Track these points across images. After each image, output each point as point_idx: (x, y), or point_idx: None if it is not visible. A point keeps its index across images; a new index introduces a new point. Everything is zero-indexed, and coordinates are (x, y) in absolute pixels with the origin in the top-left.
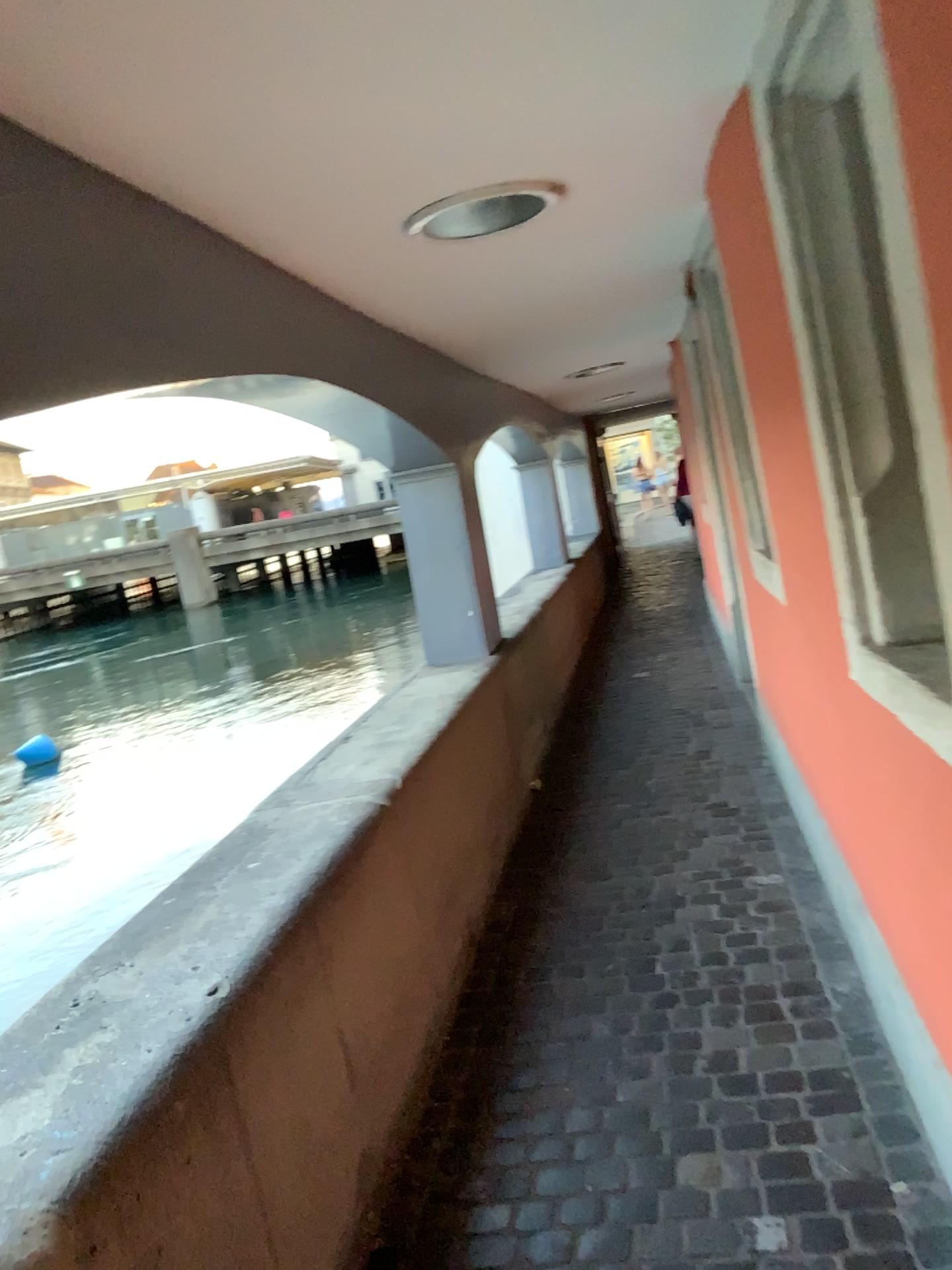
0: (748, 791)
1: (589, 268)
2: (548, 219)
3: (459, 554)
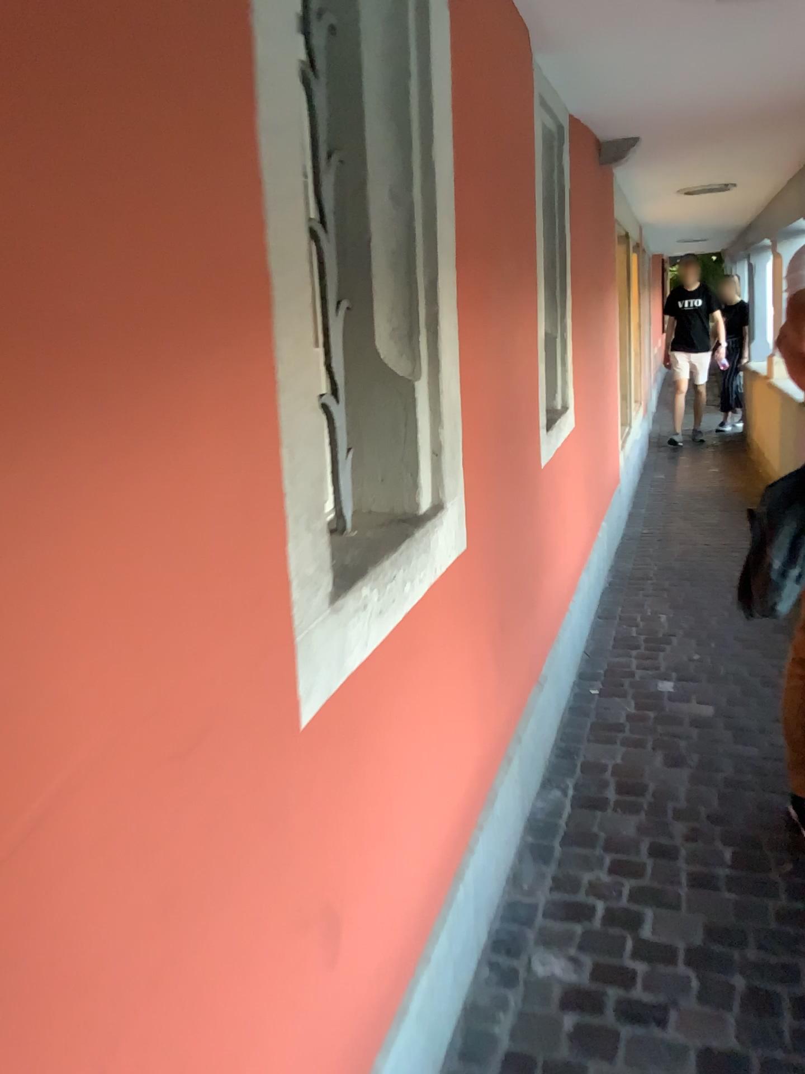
0: None
1: None
2: None
3: None
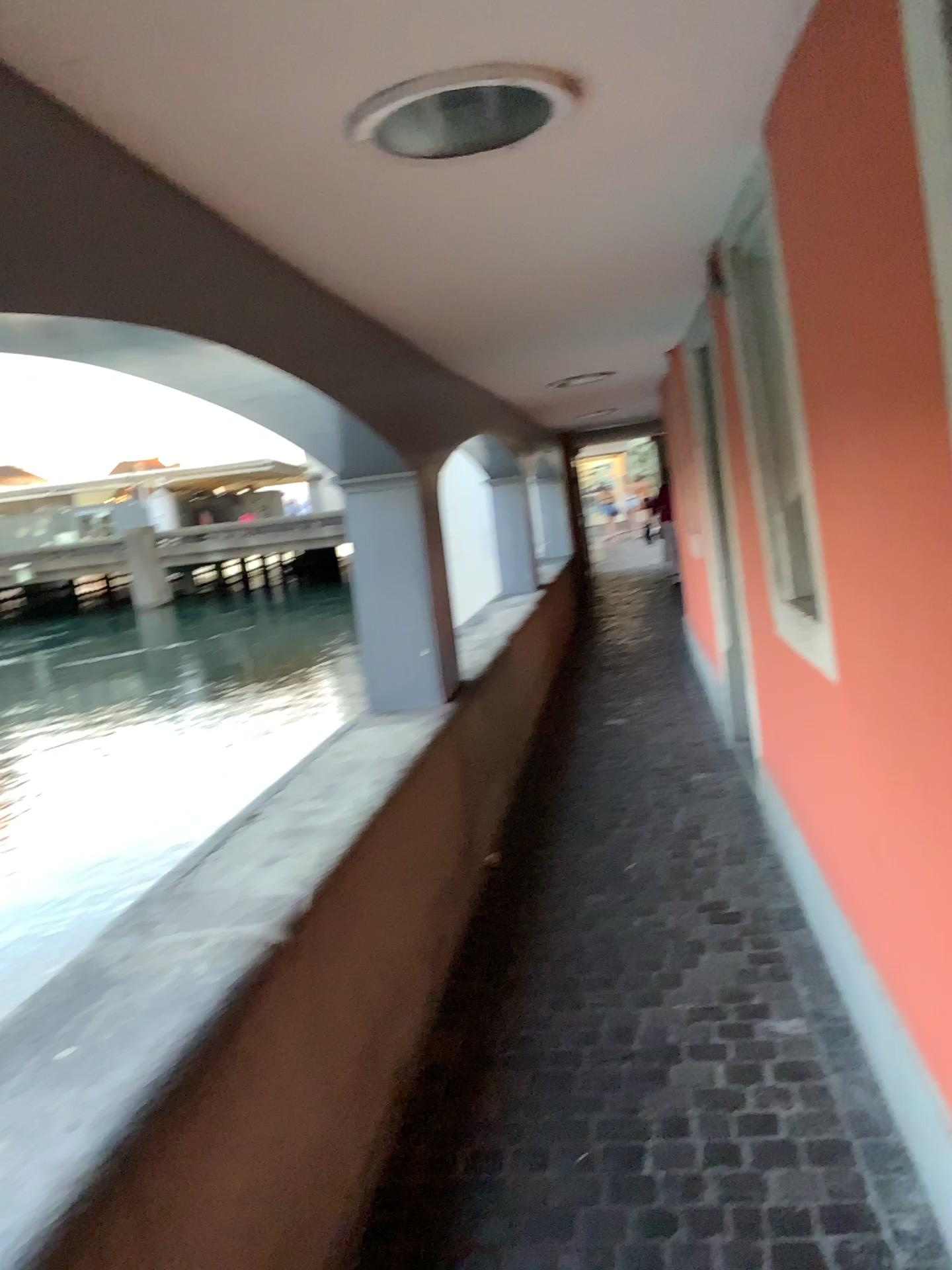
0: (749, 888)
1: (598, 231)
2: (555, 138)
3: (416, 581)
